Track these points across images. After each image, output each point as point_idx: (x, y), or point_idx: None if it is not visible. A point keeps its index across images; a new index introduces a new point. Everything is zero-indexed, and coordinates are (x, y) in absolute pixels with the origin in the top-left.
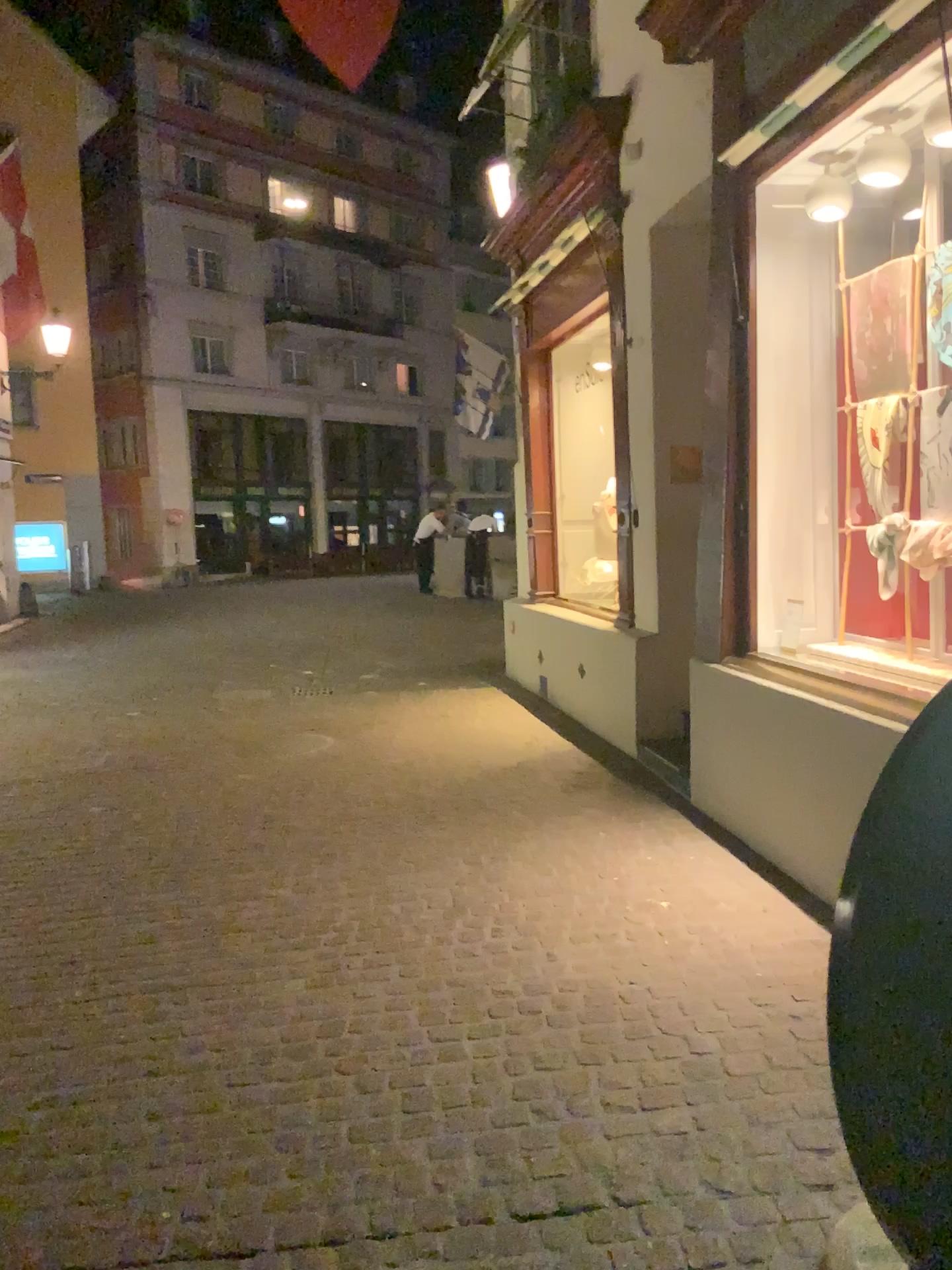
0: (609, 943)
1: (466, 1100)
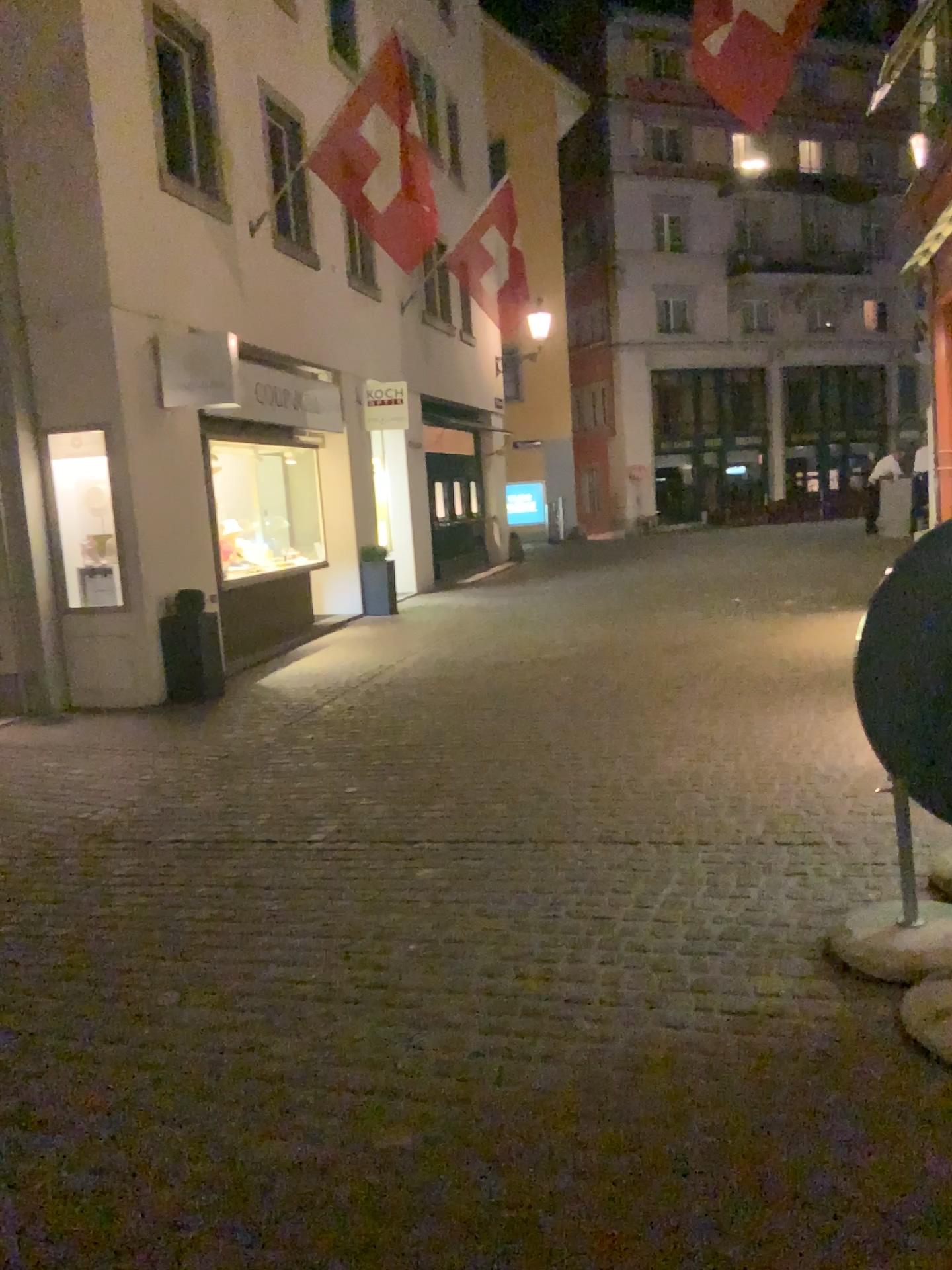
0: None
1: (770, 805)
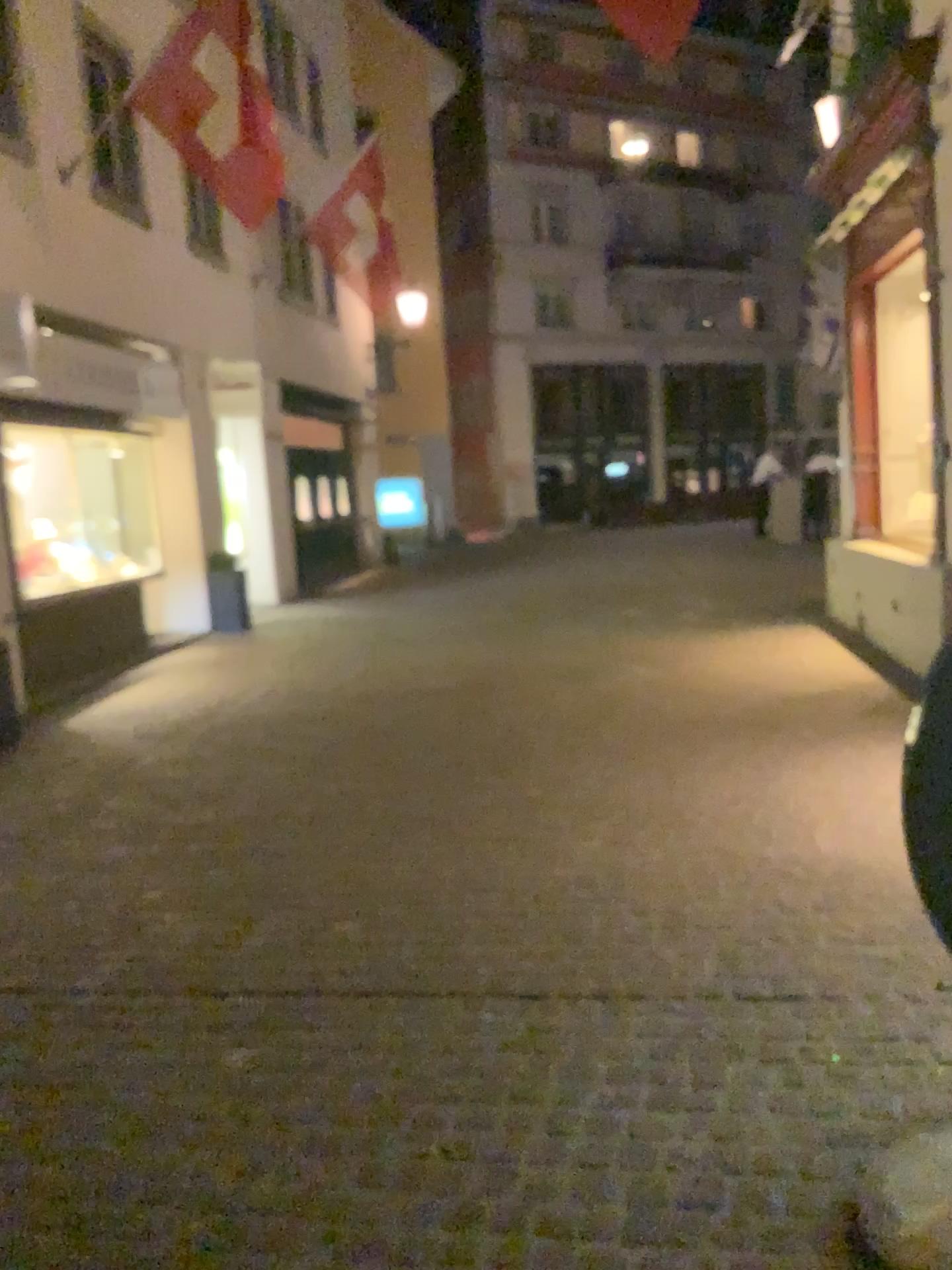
0: (867, 831)
1: (718, 925)
